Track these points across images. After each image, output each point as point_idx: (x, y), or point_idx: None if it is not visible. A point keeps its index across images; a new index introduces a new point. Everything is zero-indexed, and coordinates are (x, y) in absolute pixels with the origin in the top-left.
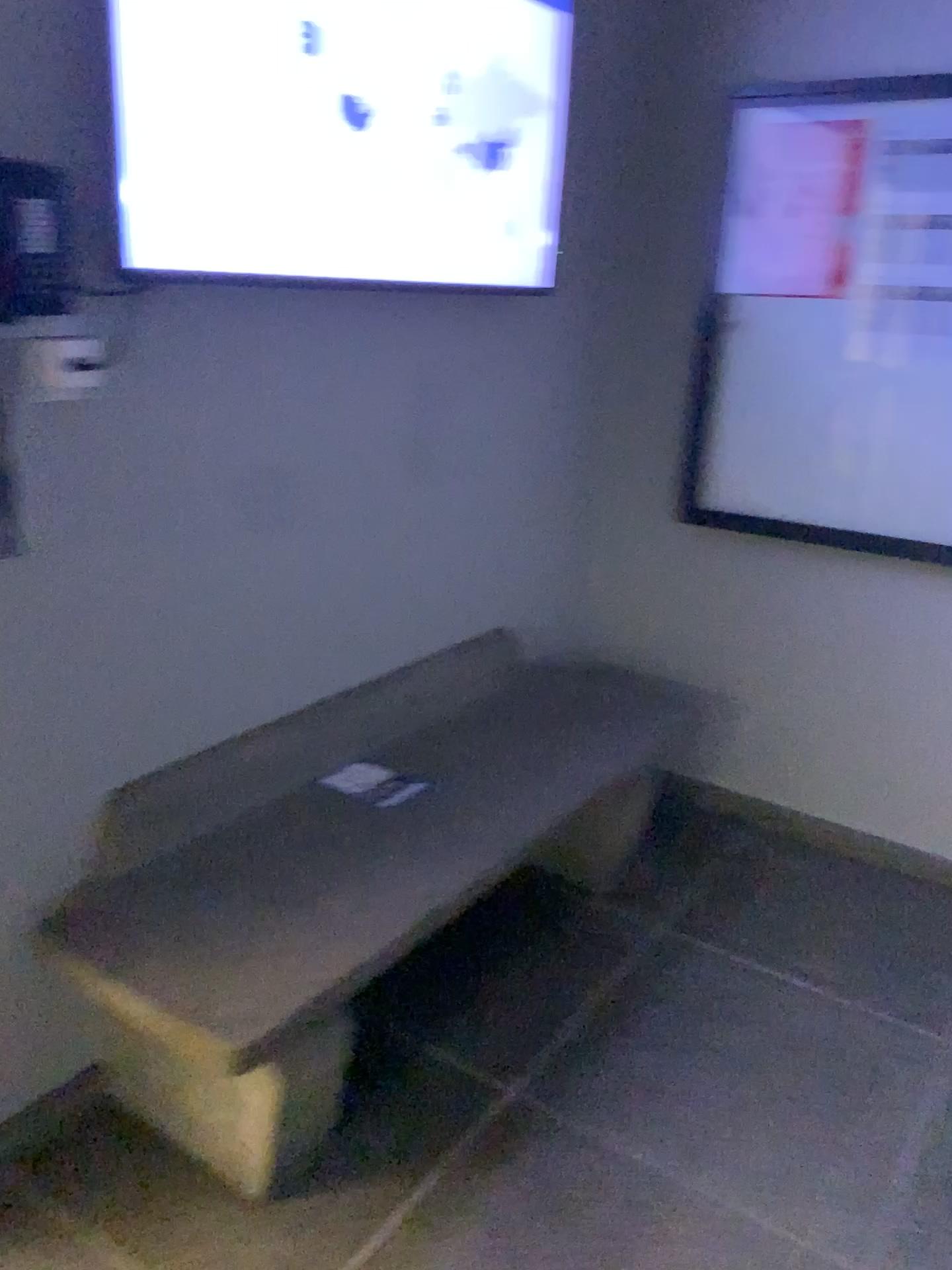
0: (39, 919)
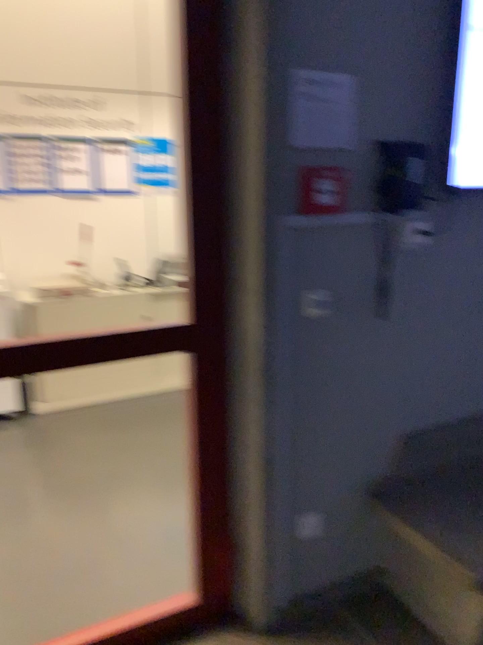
0: (364, 489)
